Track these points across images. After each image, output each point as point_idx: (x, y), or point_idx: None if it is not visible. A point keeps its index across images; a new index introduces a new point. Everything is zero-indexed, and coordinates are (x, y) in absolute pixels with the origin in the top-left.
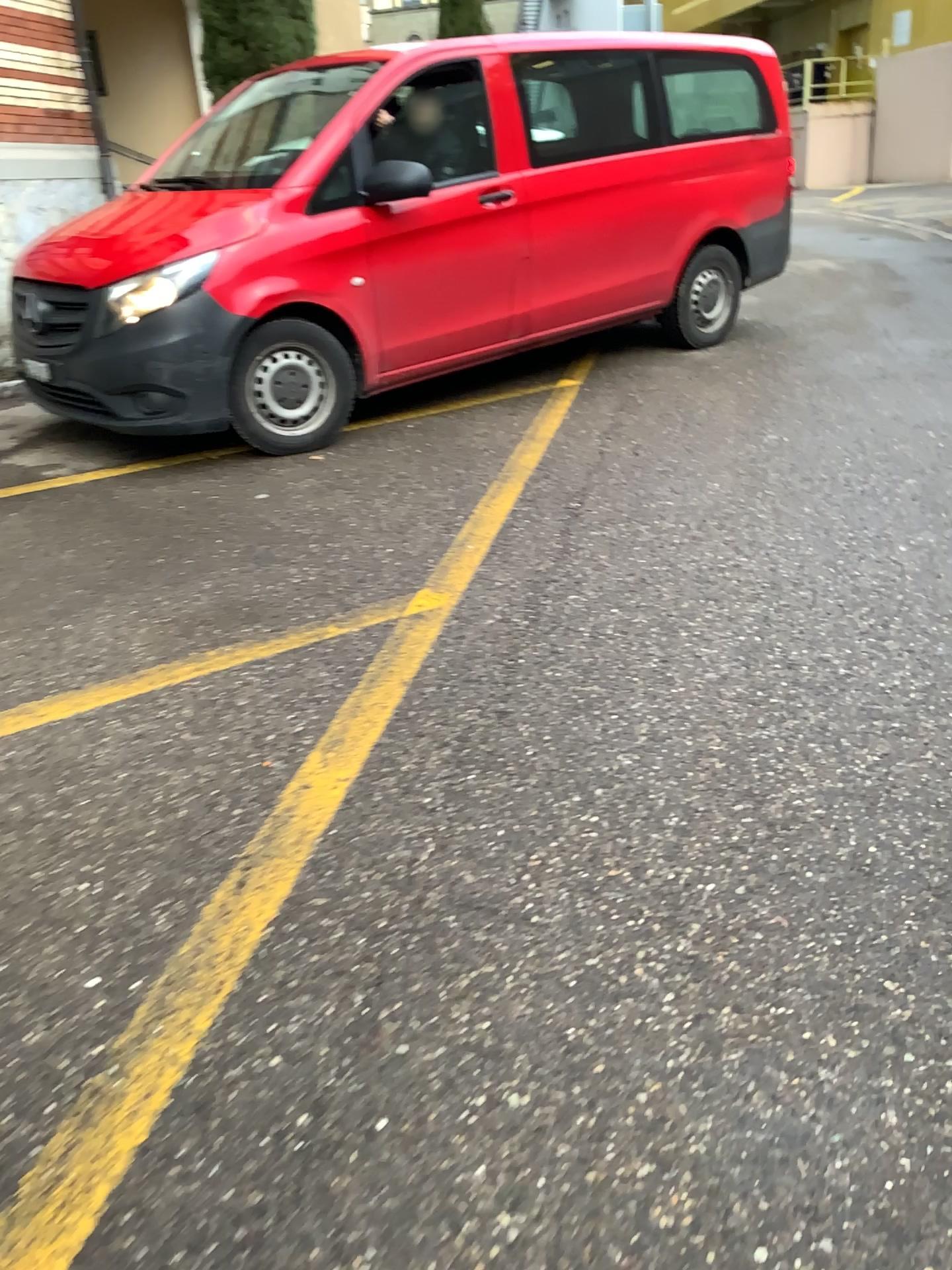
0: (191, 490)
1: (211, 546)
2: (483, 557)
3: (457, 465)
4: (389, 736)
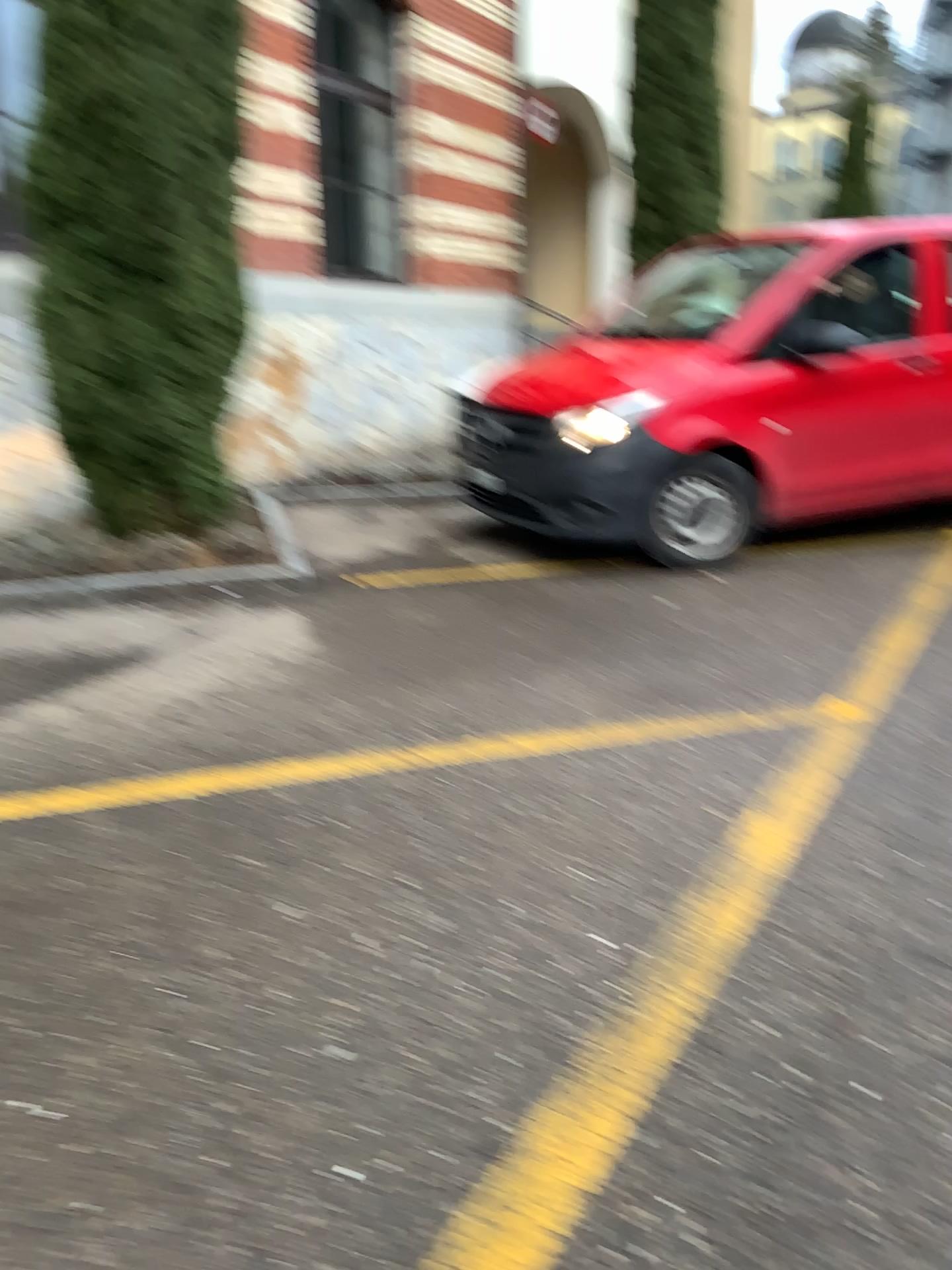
0: (598, 593)
1: (626, 640)
2: (883, 685)
3: (847, 601)
4: (812, 818)
